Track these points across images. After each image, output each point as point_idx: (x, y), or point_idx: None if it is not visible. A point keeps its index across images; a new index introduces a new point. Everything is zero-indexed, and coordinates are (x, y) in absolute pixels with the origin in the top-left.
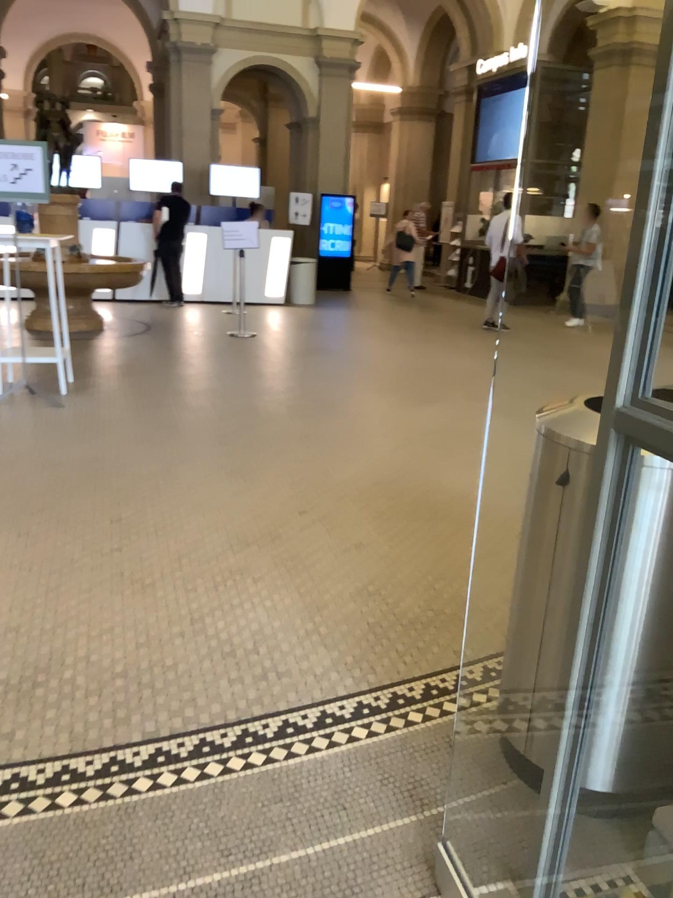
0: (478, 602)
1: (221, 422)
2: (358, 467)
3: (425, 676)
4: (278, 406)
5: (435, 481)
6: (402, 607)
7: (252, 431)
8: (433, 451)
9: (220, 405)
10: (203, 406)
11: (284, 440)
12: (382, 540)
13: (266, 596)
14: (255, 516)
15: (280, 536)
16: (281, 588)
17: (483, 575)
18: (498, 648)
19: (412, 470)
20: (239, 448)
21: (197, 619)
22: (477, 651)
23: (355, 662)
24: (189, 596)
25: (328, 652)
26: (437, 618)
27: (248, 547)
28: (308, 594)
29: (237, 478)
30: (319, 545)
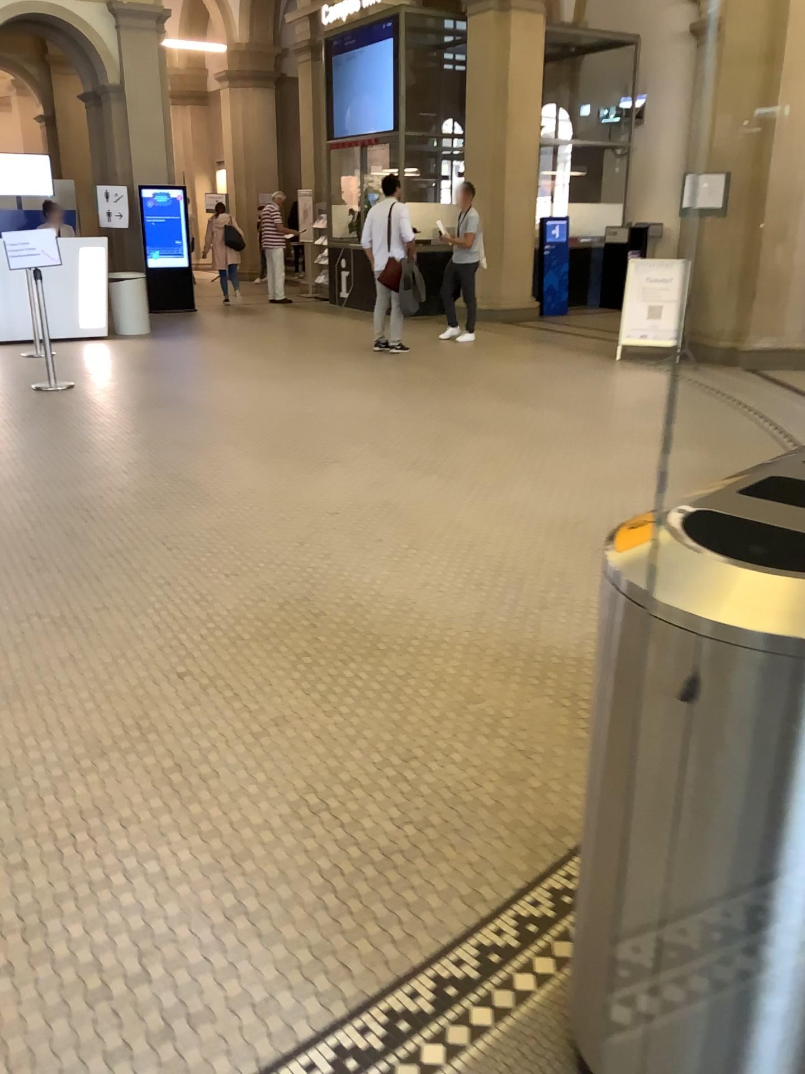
0: (477, 798)
1: (37, 536)
2: (253, 582)
3: (428, 964)
4: (120, 498)
5: (365, 589)
6: (365, 829)
7: (85, 545)
8: (353, 541)
9: (31, 507)
10: (5, 514)
11: (136, 553)
12: (311, 706)
13: (145, 852)
14: (108, 696)
15: (152, 726)
16: (166, 831)
17: (470, 745)
18: (526, 881)
19: (330, 577)
20: (68, 577)
21: (28, 931)
22: (495, 893)
23: (311, 962)
24: (9, 885)
25: (264, 955)
26: (422, 840)
27: (102, 760)
28: (212, 835)
29: (71, 630)
30: (216, 733)
